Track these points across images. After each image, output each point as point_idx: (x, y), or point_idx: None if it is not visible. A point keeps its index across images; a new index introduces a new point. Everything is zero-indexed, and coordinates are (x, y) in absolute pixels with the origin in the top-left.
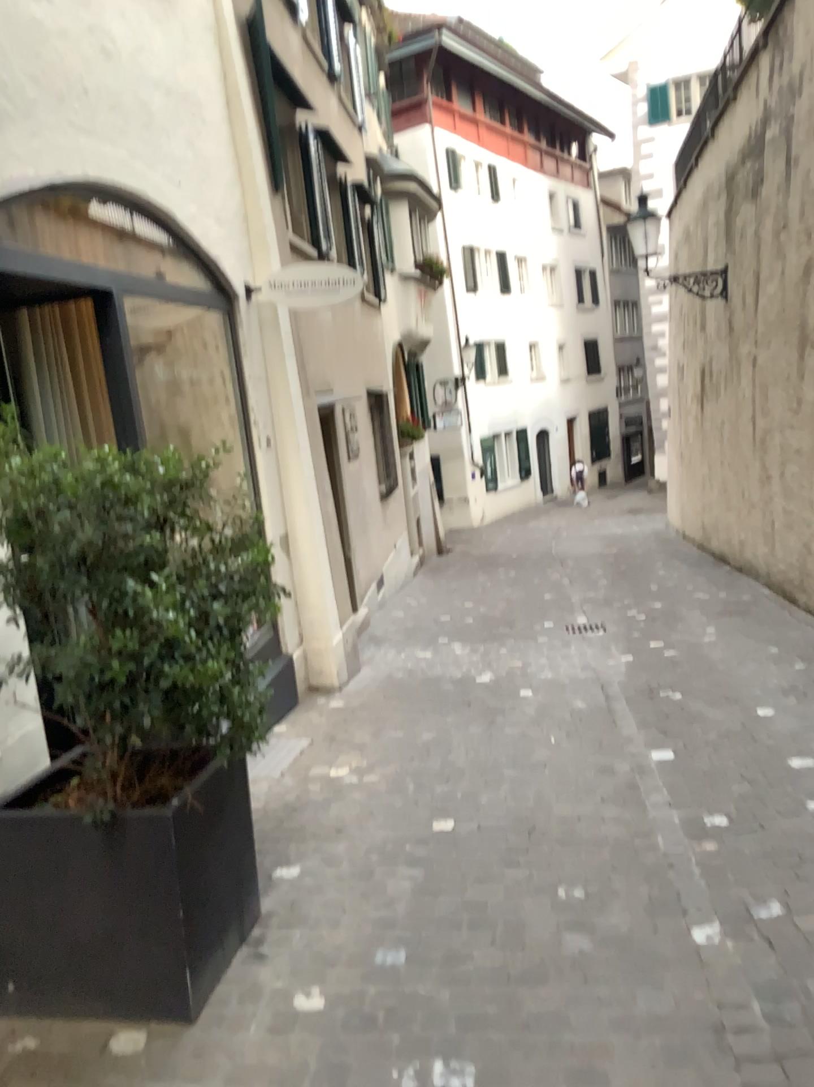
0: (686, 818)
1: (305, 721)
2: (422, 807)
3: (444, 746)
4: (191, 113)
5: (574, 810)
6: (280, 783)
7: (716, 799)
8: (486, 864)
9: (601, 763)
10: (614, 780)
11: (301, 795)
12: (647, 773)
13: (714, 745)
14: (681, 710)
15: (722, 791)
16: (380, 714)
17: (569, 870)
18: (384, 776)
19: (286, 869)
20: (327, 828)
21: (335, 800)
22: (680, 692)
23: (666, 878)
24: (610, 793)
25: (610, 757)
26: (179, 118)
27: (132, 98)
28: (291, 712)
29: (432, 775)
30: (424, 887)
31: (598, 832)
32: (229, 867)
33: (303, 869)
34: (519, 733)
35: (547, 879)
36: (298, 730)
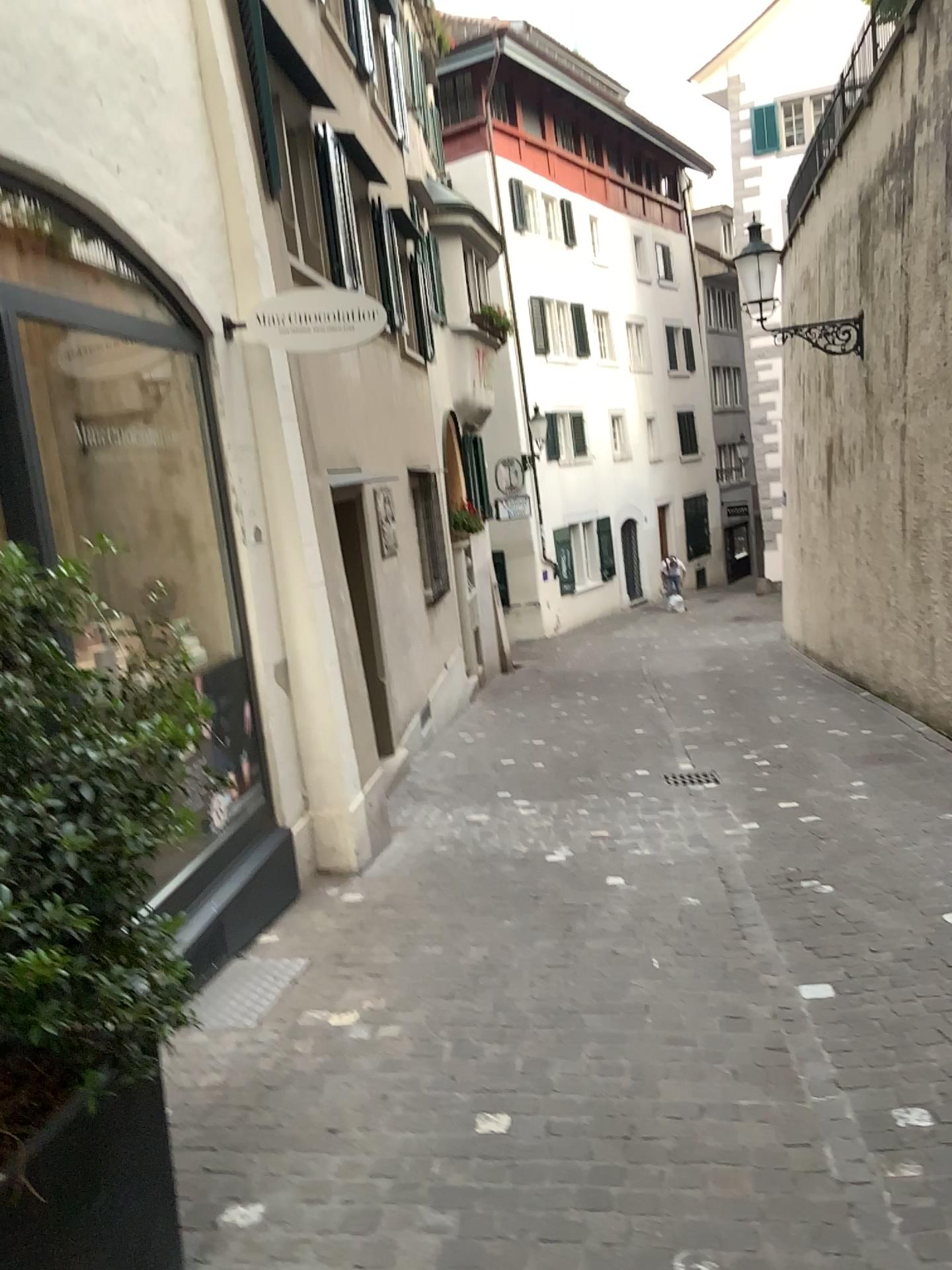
0: (865, 1112)
1: (305, 928)
2: (462, 1086)
3: (499, 971)
4: (141, 77)
5: (691, 1092)
6: (256, 1038)
7: (907, 1077)
8: (557, 1204)
9: (727, 1004)
10: (748, 1034)
11: (283, 1061)
12: (797, 1023)
13: (890, 974)
14: (834, 913)
15: (915, 1059)
16: (412, 916)
17: (690, 1217)
18: (409, 1025)
19: (242, 1209)
20: (314, 1128)
21: (332, 1071)
22: (830, 884)
23: (849, 1239)
24: (744, 1060)
25: (741, 993)
26: (120, 79)
27: (38, 37)
28: (286, 913)
29: (479, 1023)
30: (457, 1252)
31: (732, 1136)
32: (115, 1264)
33: (266, 1210)
34: (606, 950)
35: (656, 1240)
36: (293, 943)
